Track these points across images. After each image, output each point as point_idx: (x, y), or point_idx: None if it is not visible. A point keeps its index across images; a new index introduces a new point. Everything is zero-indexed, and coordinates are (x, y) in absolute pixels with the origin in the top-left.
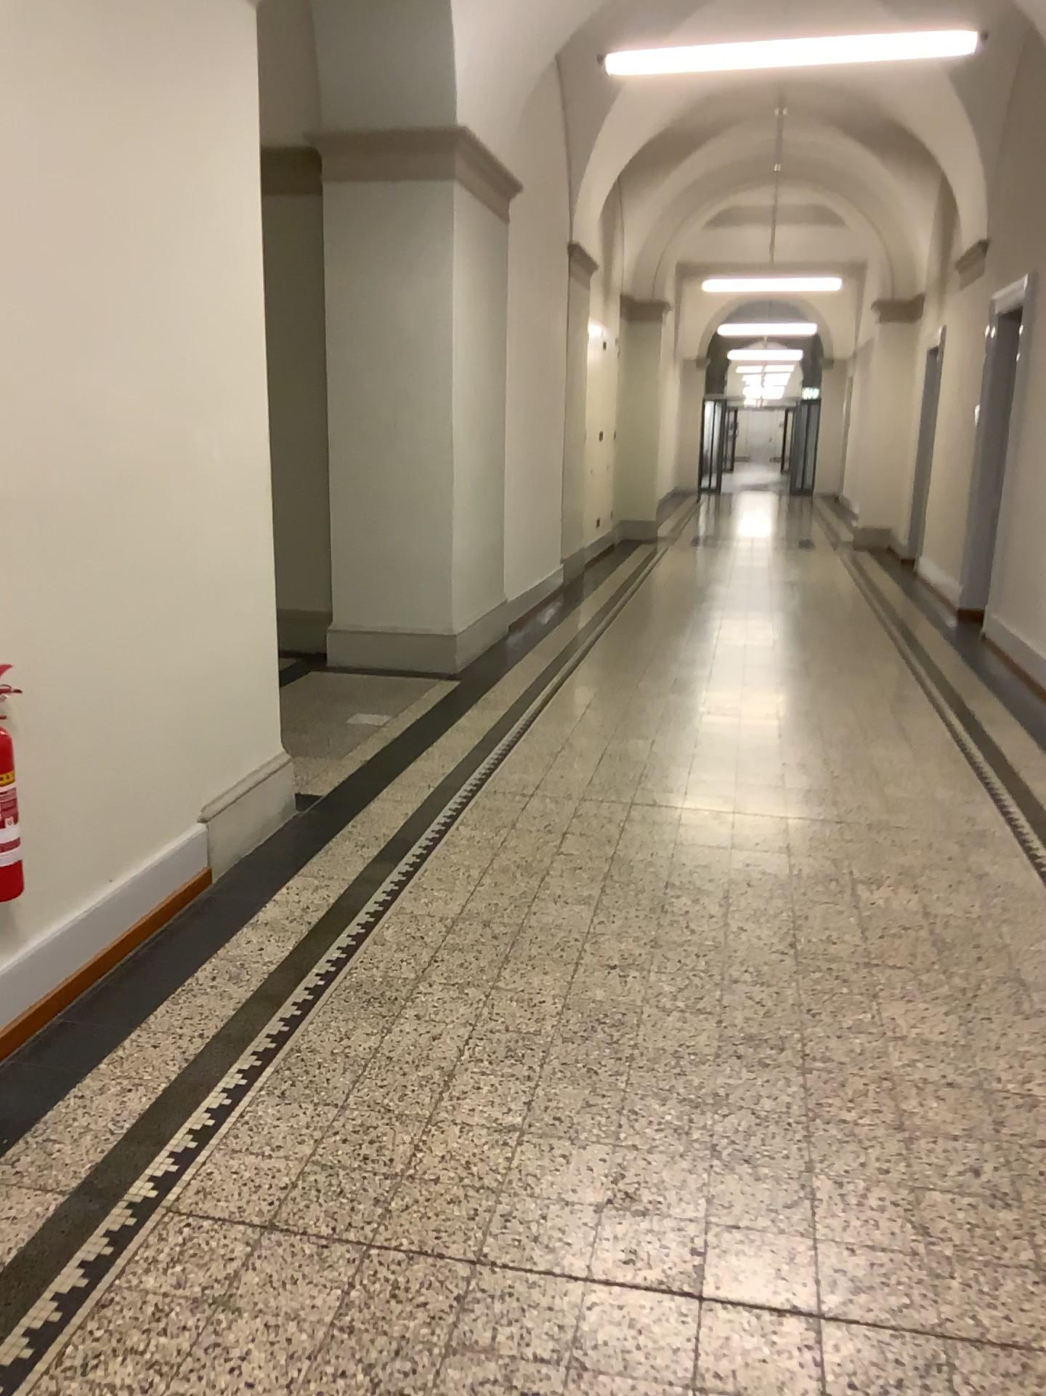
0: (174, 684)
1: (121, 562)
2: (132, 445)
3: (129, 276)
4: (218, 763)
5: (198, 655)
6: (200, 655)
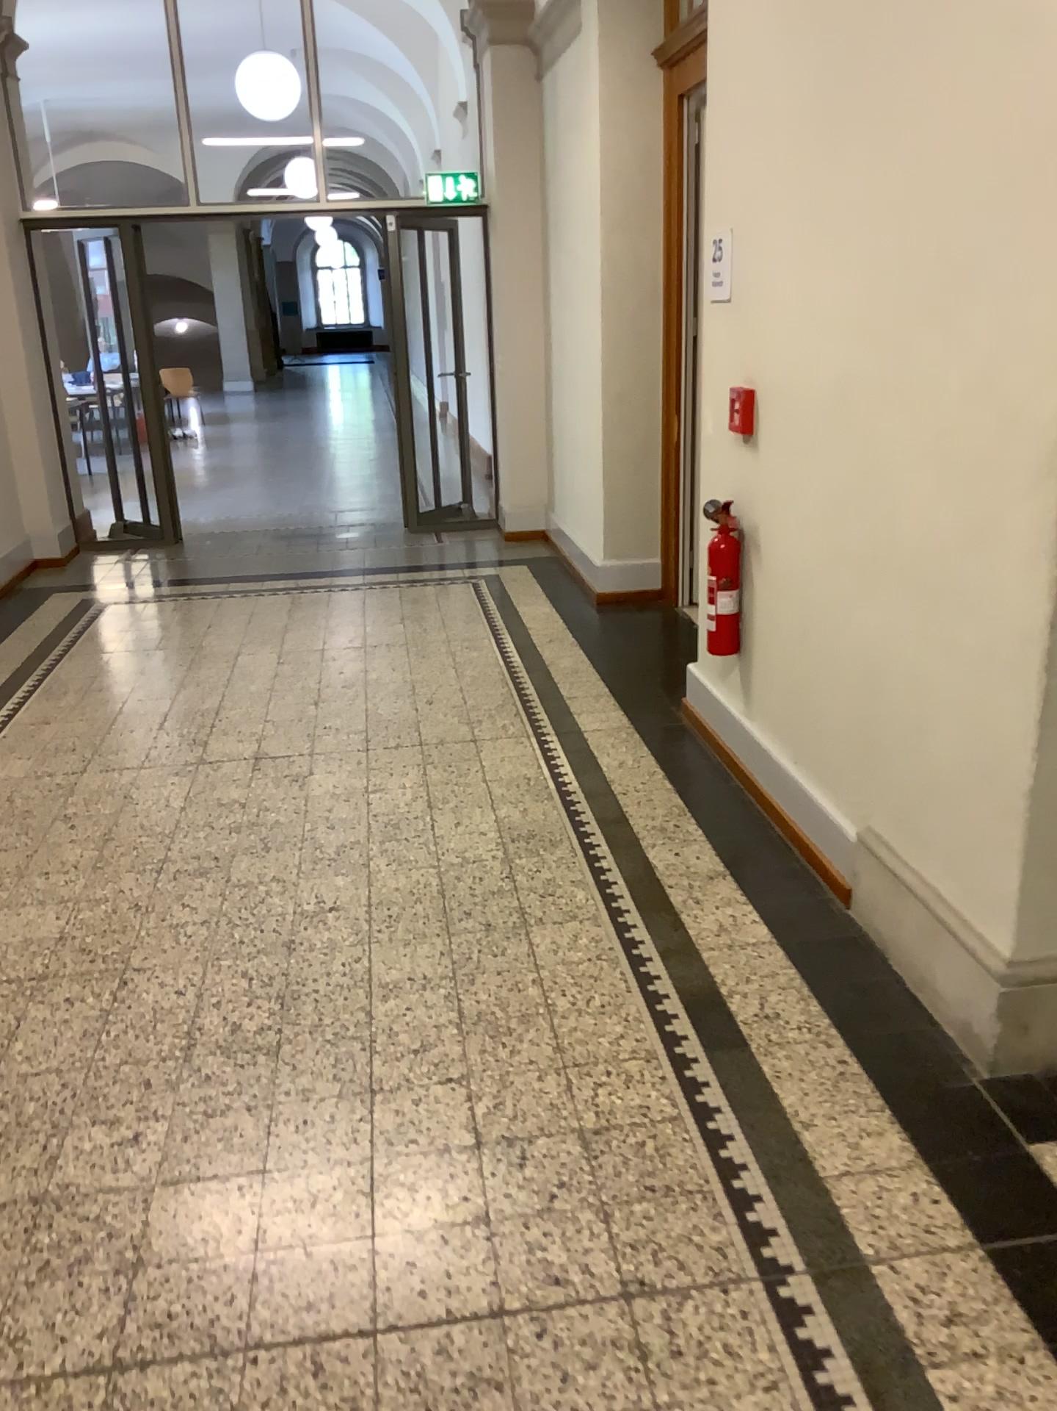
0: (862, 650)
1: (827, 476)
2: (847, 355)
3: (852, 158)
4: (898, 810)
5: (890, 645)
6: (887, 646)
